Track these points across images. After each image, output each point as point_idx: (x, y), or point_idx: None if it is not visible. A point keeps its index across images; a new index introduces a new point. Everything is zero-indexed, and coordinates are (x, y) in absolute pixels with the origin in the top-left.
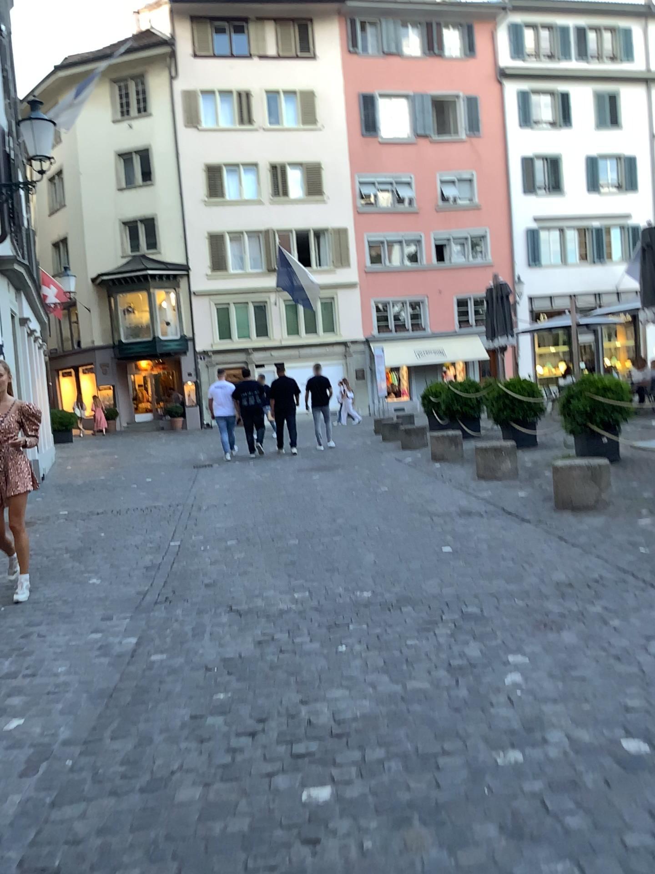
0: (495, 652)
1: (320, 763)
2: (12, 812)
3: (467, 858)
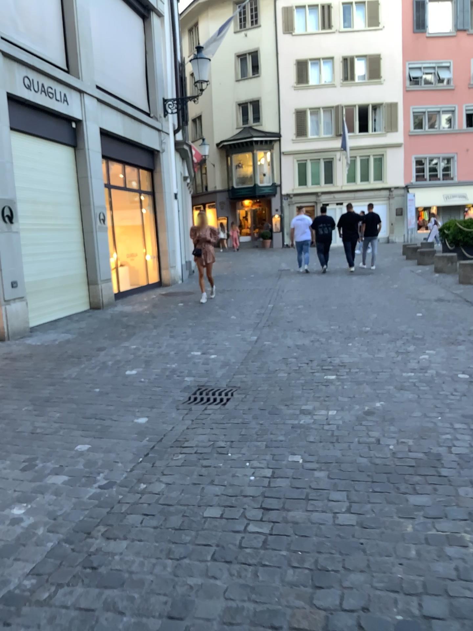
0: (419, 347)
1: (333, 369)
2: (220, 374)
3: (379, 389)
